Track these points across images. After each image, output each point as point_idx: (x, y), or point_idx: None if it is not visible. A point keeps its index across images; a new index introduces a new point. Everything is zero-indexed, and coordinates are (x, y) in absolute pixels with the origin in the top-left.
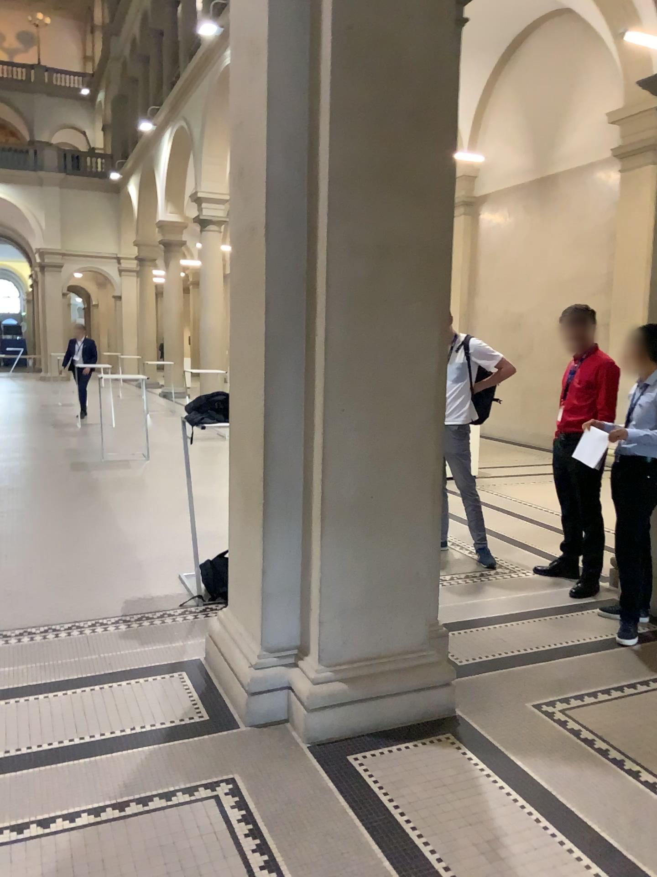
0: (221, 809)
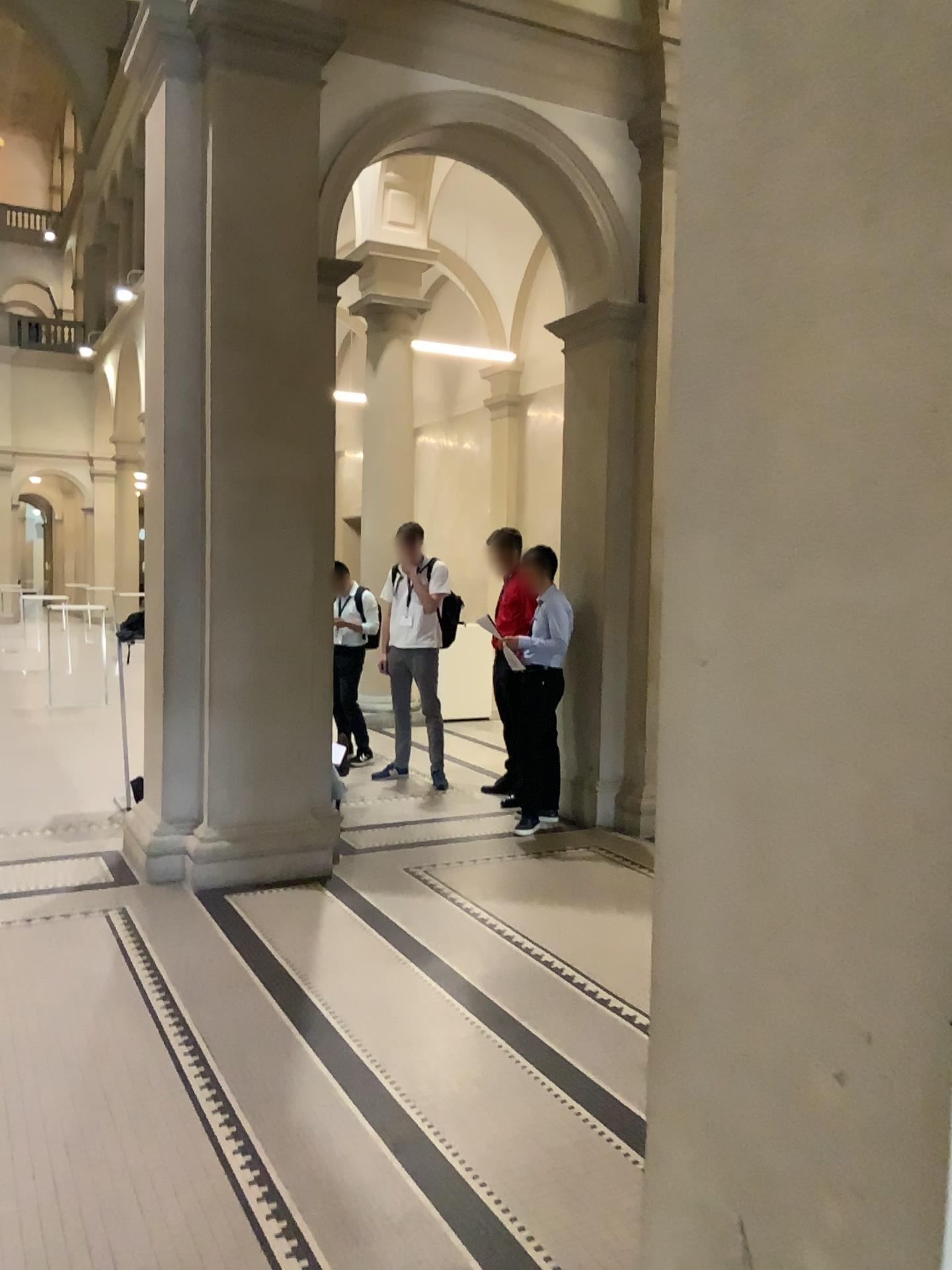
0: (106, 911)
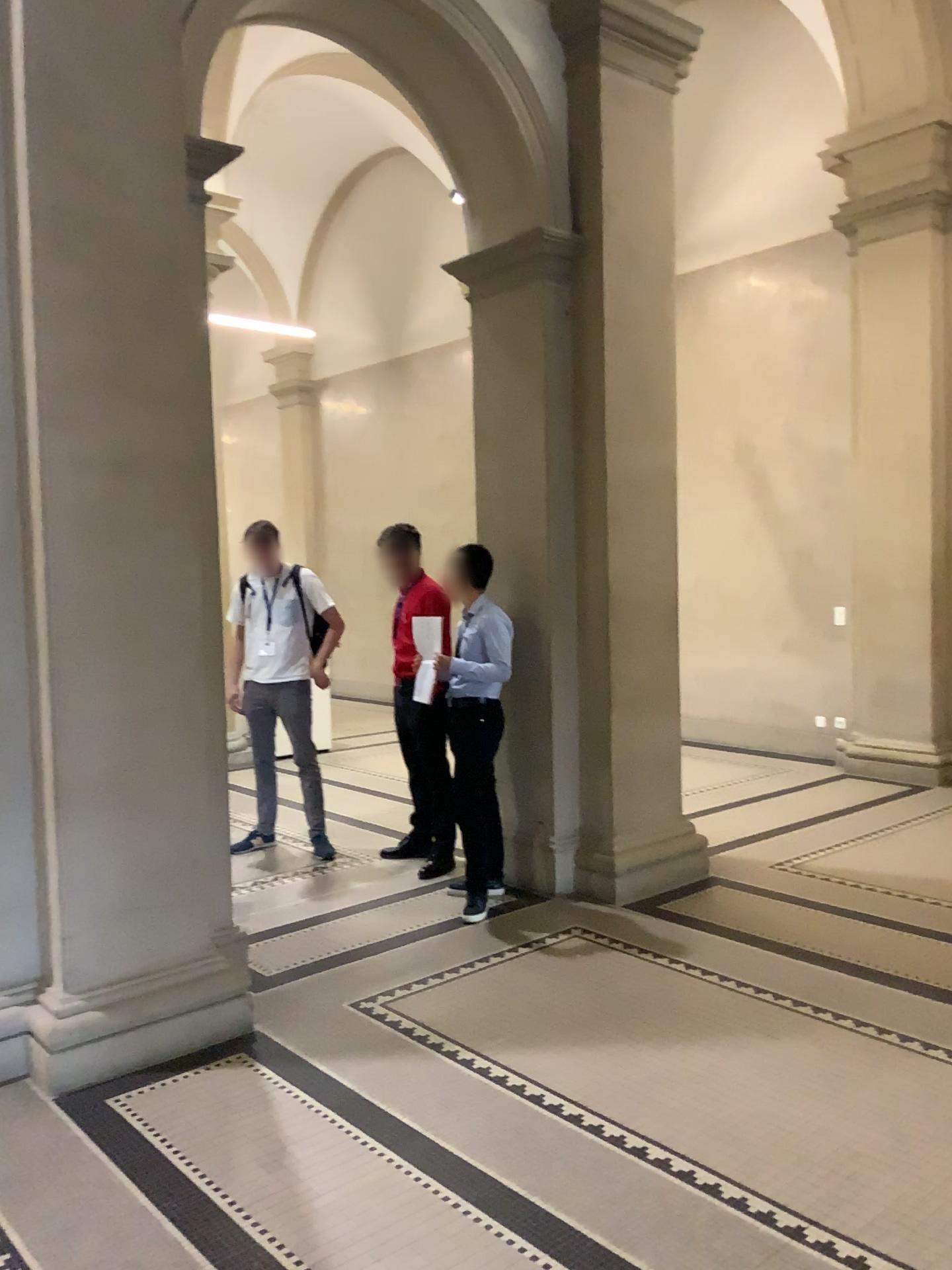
0: None
